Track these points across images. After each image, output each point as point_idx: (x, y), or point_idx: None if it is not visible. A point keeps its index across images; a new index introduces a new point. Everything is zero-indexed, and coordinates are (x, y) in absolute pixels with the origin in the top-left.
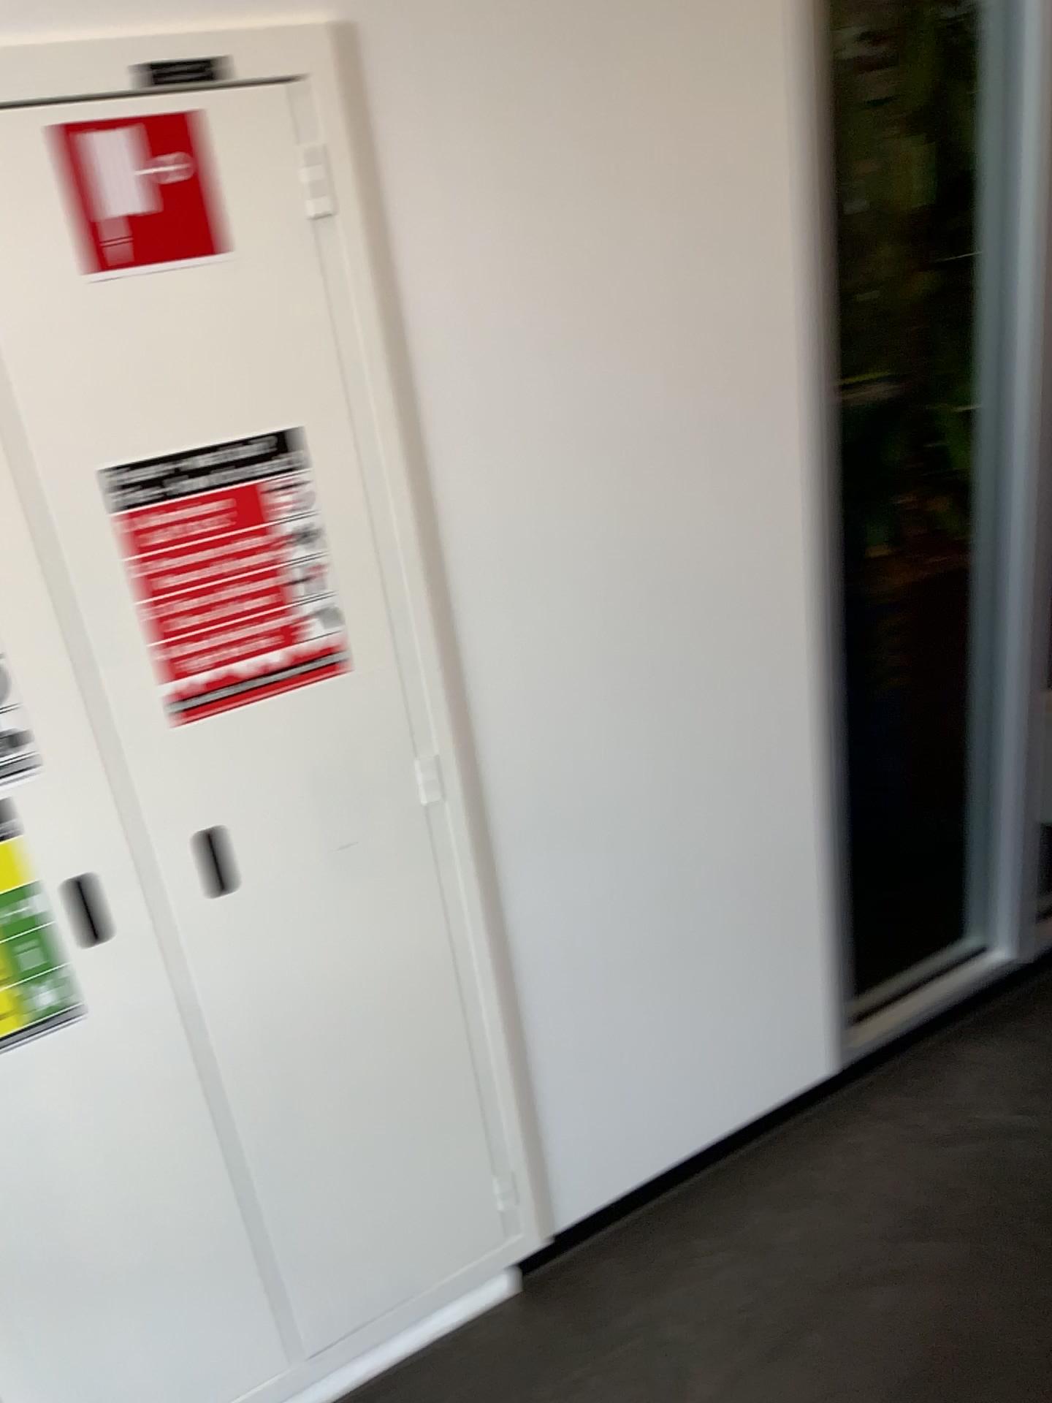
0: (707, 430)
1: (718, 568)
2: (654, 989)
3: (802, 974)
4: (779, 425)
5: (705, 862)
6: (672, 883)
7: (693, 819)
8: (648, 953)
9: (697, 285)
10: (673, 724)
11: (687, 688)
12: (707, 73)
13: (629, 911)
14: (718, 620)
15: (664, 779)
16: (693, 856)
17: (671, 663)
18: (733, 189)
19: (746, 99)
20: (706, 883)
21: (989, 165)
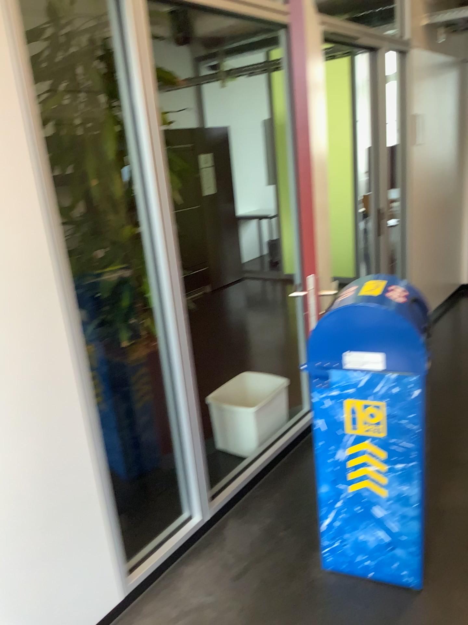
0: (23, 298)
1: (37, 362)
2: (26, 581)
3: (109, 551)
4: (61, 294)
5: (48, 507)
6: (30, 522)
7: (38, 486)
8: (20, 562)
9: (10, 233)
10: (21, 441)
11: (27, 422)
12: (4, 141)
13: (6, 543)
14: (41, 386)
15: (19, 470)
16: (40, 506)
17: (16, 411)
18: (23, 191)
19: (26, 153)
20: (50, 517)
21: (150, 182)
